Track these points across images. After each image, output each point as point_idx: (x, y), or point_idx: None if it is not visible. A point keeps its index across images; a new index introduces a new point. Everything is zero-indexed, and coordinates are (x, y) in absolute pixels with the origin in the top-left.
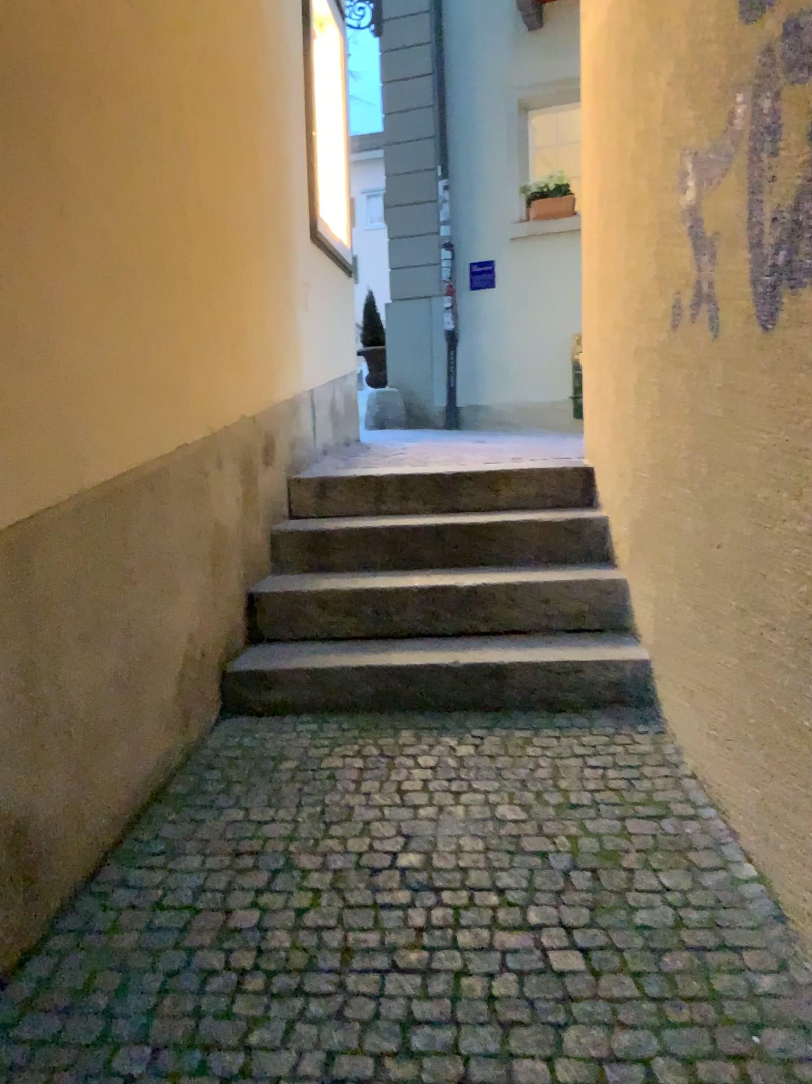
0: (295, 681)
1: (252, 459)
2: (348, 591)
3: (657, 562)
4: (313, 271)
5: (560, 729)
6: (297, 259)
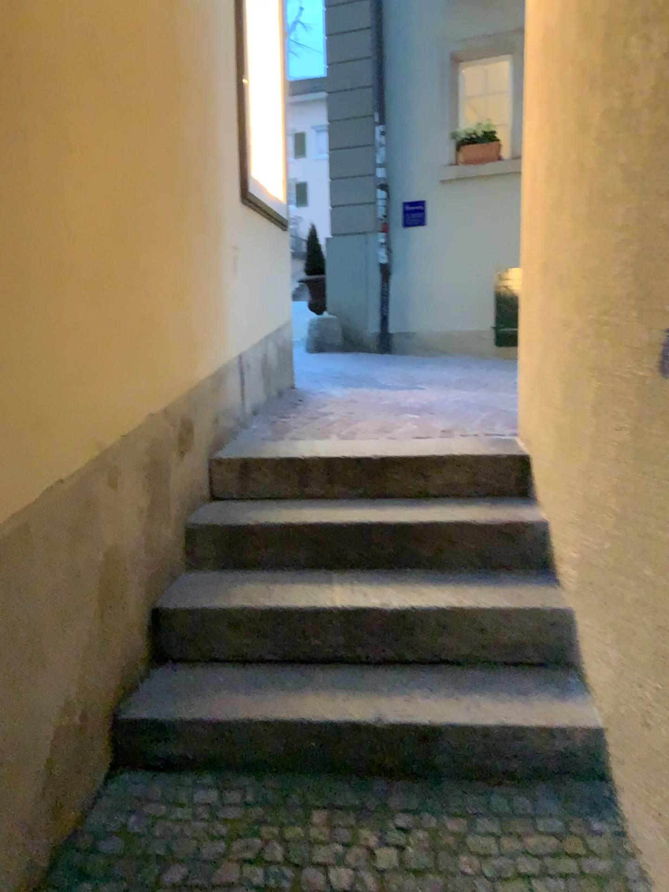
0: (196, 734)
1: (158, 463)
2: (263, 609)
3: (616, 619)
4: (241, 236)
5: (498, 816)
6: (222, 227)
